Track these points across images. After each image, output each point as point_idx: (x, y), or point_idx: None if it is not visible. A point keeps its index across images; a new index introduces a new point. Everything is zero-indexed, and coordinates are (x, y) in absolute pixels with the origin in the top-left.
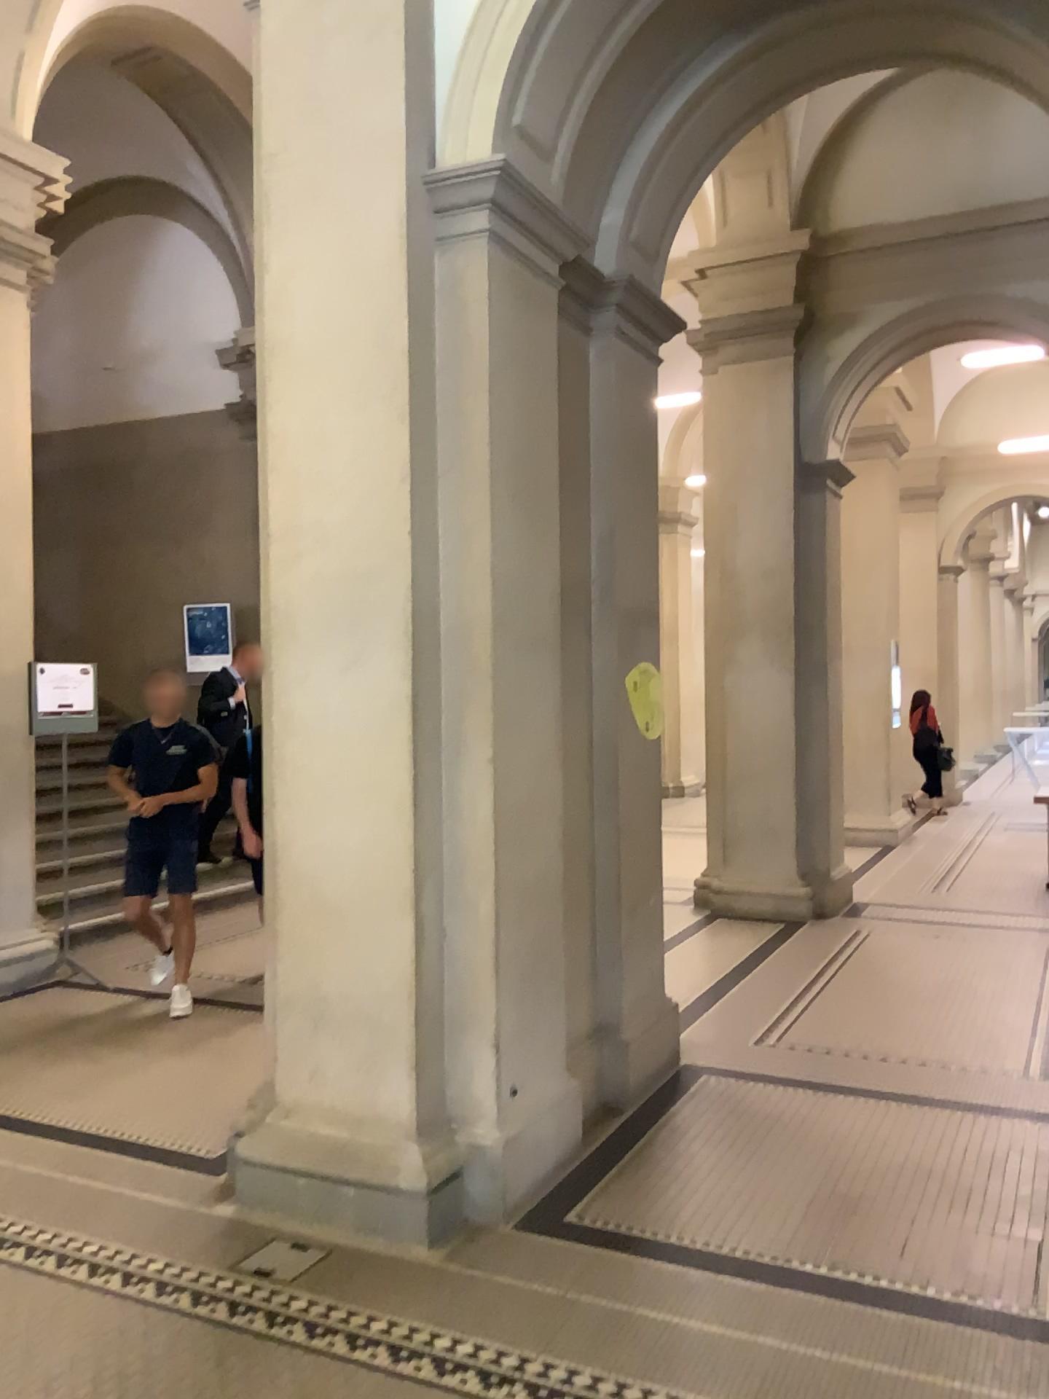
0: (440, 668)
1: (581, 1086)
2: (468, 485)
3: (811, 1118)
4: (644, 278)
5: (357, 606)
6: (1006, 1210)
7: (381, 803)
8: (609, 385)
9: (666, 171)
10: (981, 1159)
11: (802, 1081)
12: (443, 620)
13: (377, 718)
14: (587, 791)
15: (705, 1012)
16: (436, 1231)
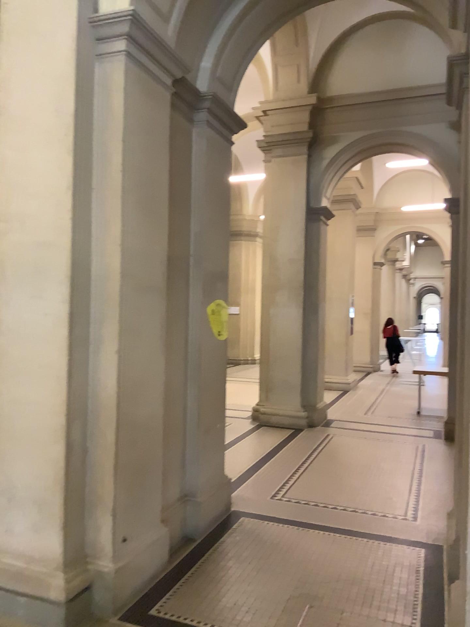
0: (88, 298)
1: (171, 528)
2: (110, 195)
3: (294, 544)
4: (223, 97)
5: (41, 261)
6: (392, 604)
7: (50, 374)
8: (201, 151)
9: (236, 42)
10: (380, 571)
11: (292, 521)
12: (92, 271)
13: (49, 326)
14: (182, 367)
15: (247, 480)
16: (71, 624)
